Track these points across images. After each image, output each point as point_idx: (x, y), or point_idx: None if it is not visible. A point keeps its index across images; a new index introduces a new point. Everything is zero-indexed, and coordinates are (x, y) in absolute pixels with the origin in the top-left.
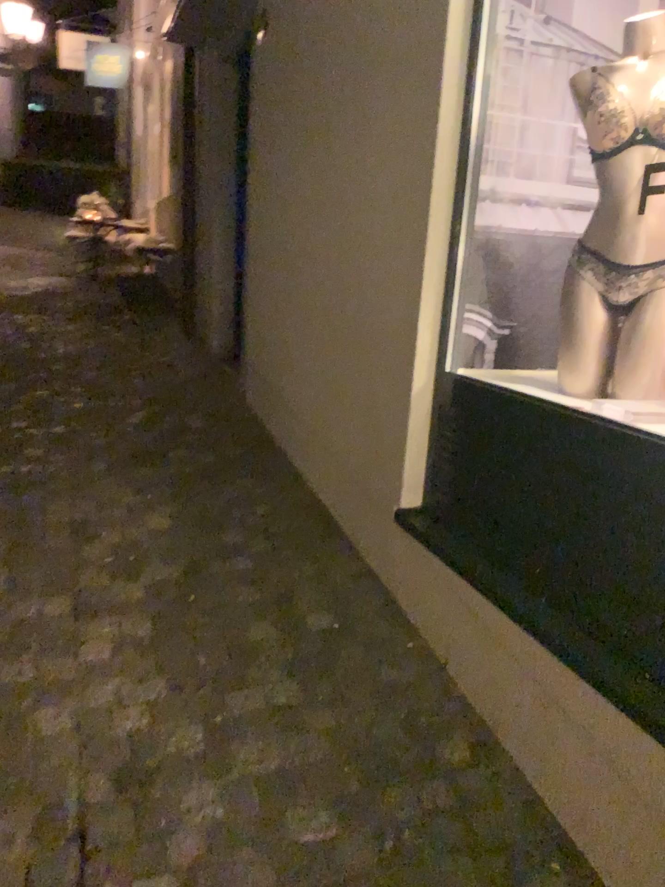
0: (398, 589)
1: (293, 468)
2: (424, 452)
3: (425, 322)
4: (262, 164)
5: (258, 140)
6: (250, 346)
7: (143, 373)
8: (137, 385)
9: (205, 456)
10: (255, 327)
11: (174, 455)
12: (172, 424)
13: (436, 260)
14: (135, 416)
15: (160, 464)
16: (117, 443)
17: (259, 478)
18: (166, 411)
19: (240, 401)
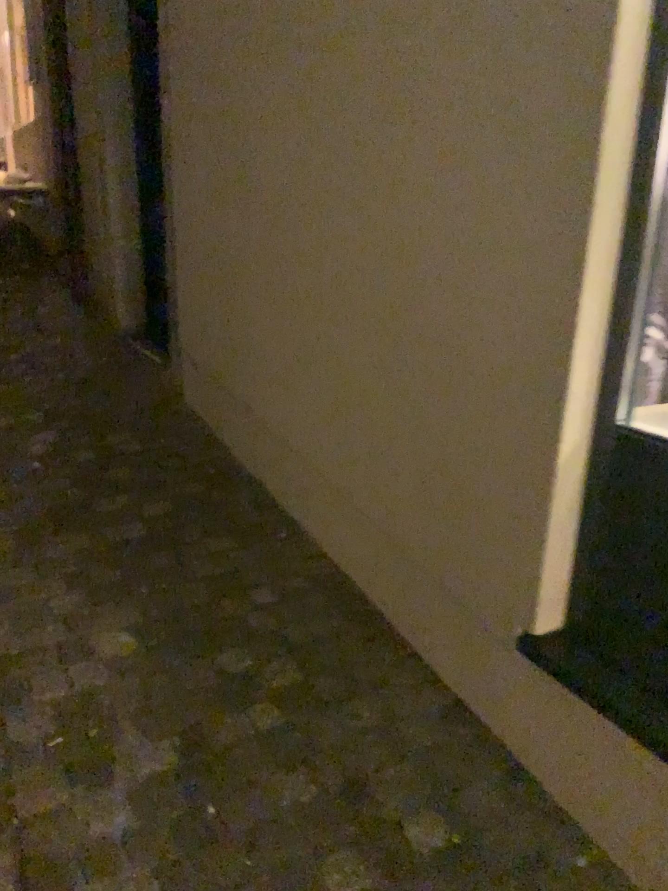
0: (532, 755)
1: (283, 514)
2: (572, 554)
3: (583, 353)
4: (190, 82)
5: (179, 45)
6: (186, 333)
7: (37, 369)
8: (32, 390)
9: (154, 503)
10: (193, 308)
11: (111, 508)
12: (96, 452)
13: (603, 247)
14: (41, 444)
15: (93, 525)
16: (24, 494)
17: (241, 536)
18: (82, 430)
19: (178, 404)
